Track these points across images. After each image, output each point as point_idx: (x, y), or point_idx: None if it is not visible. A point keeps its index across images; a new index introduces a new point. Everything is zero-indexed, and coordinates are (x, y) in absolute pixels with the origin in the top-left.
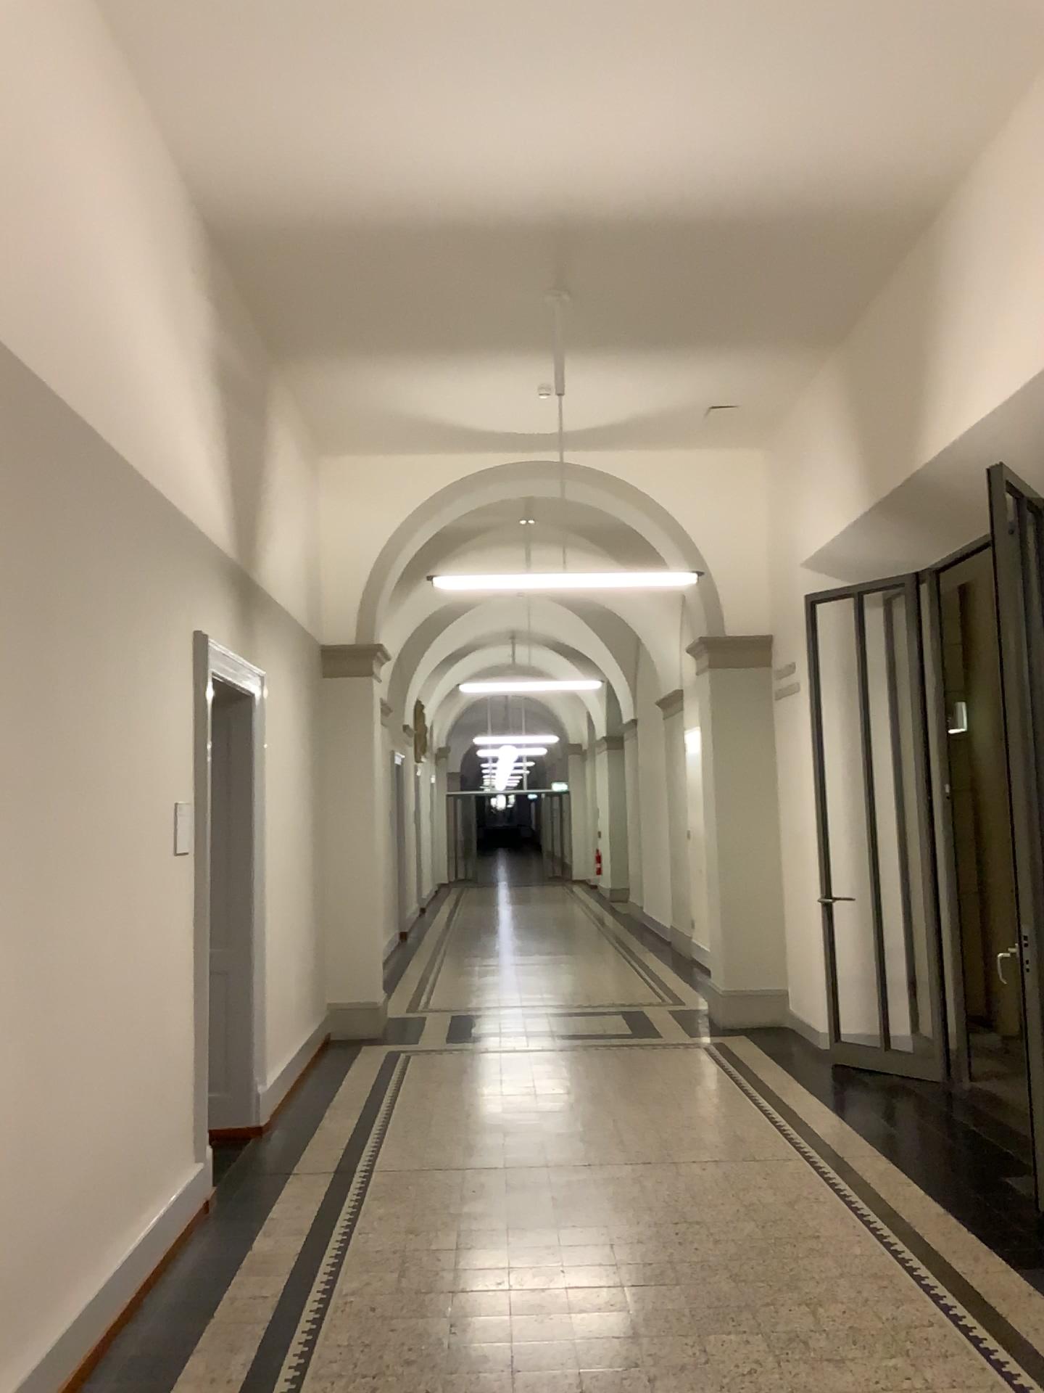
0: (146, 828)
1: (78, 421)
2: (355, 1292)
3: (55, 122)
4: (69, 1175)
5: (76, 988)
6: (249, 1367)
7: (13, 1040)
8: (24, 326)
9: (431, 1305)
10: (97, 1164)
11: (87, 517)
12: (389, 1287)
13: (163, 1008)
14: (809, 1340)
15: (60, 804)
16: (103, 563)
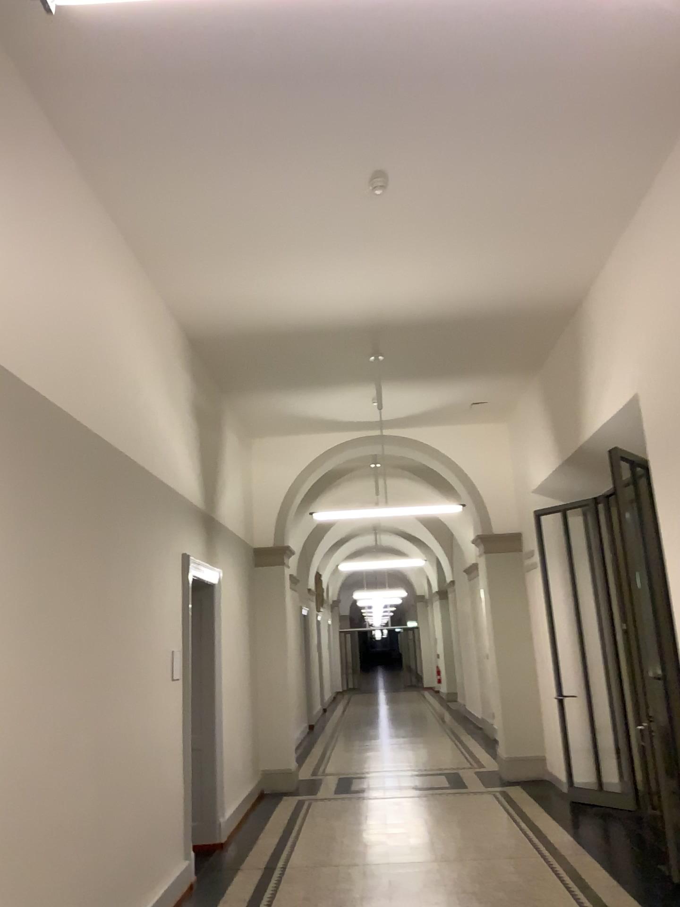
0: (157, 666)
1: (125, 460)
2: None
3: (115, 320)
4: (120, 857)
5: (123, 755)
6: None
7: (94, 781)
8: (102, 423)
9: None
10: (133, 853)
11: (129, 506)
12: None
13: (167, 768)
14: None
15: (116, 656)
16: (136, 529)
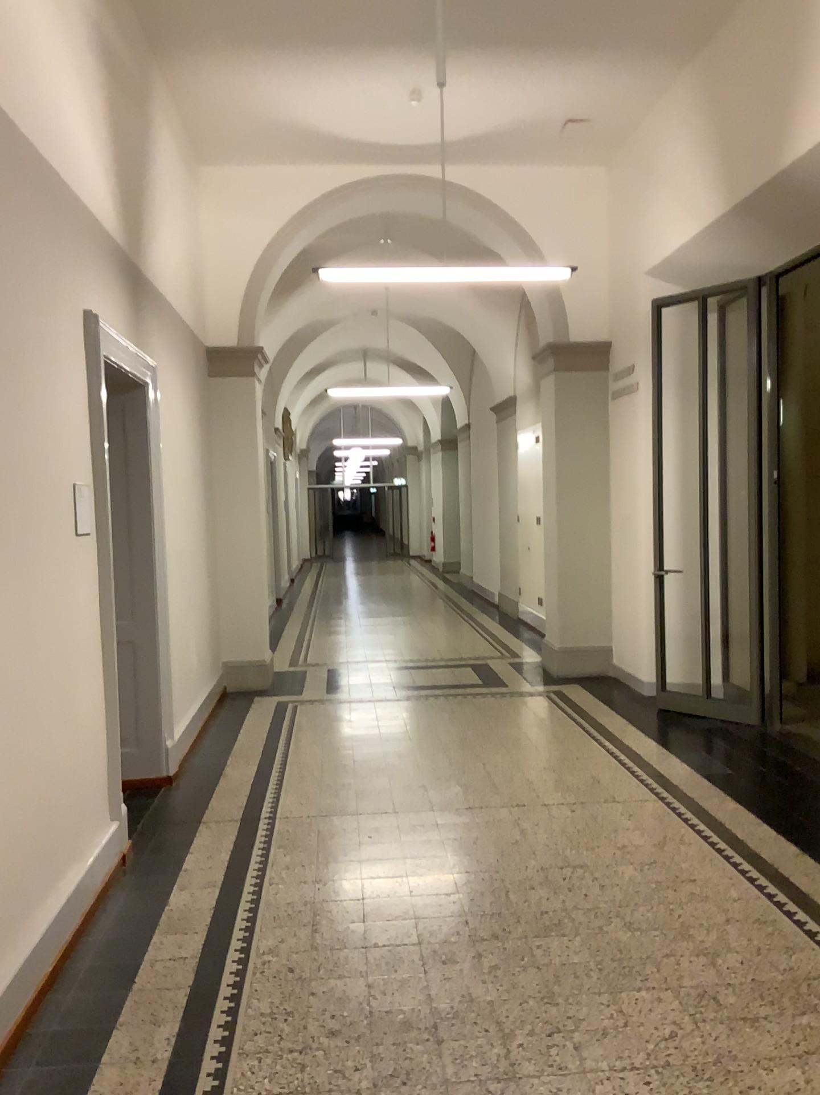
0: (41, 506)
1: None
2: (272, 953)
3: None
4: None
5: None
6: (171, 1046)
7: None
8: None
9: (347, 966)
10: (4, 850)
11: None
12: (305, 947)
13: (71, 685)
14: (723, 998)
15: None
16: None
